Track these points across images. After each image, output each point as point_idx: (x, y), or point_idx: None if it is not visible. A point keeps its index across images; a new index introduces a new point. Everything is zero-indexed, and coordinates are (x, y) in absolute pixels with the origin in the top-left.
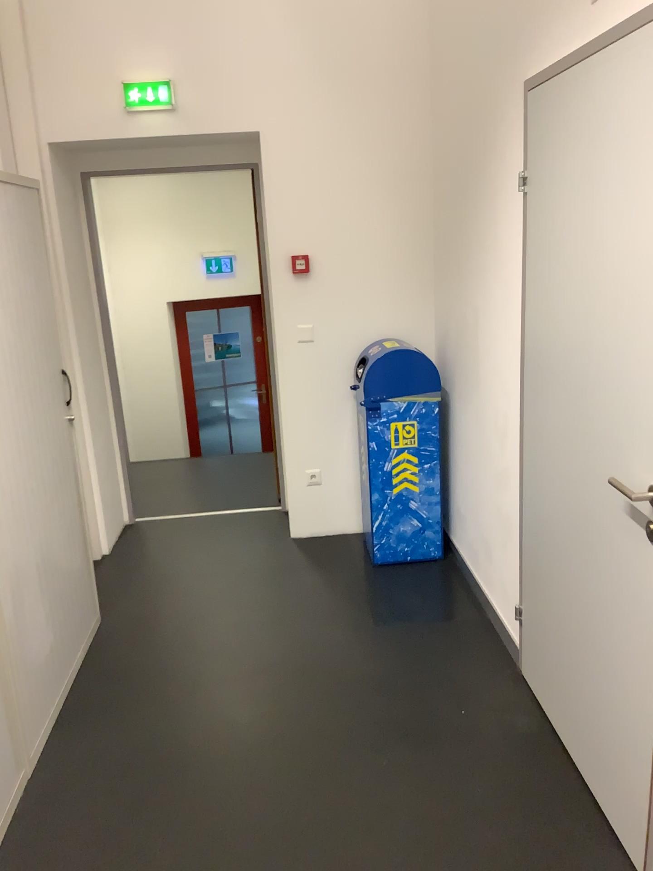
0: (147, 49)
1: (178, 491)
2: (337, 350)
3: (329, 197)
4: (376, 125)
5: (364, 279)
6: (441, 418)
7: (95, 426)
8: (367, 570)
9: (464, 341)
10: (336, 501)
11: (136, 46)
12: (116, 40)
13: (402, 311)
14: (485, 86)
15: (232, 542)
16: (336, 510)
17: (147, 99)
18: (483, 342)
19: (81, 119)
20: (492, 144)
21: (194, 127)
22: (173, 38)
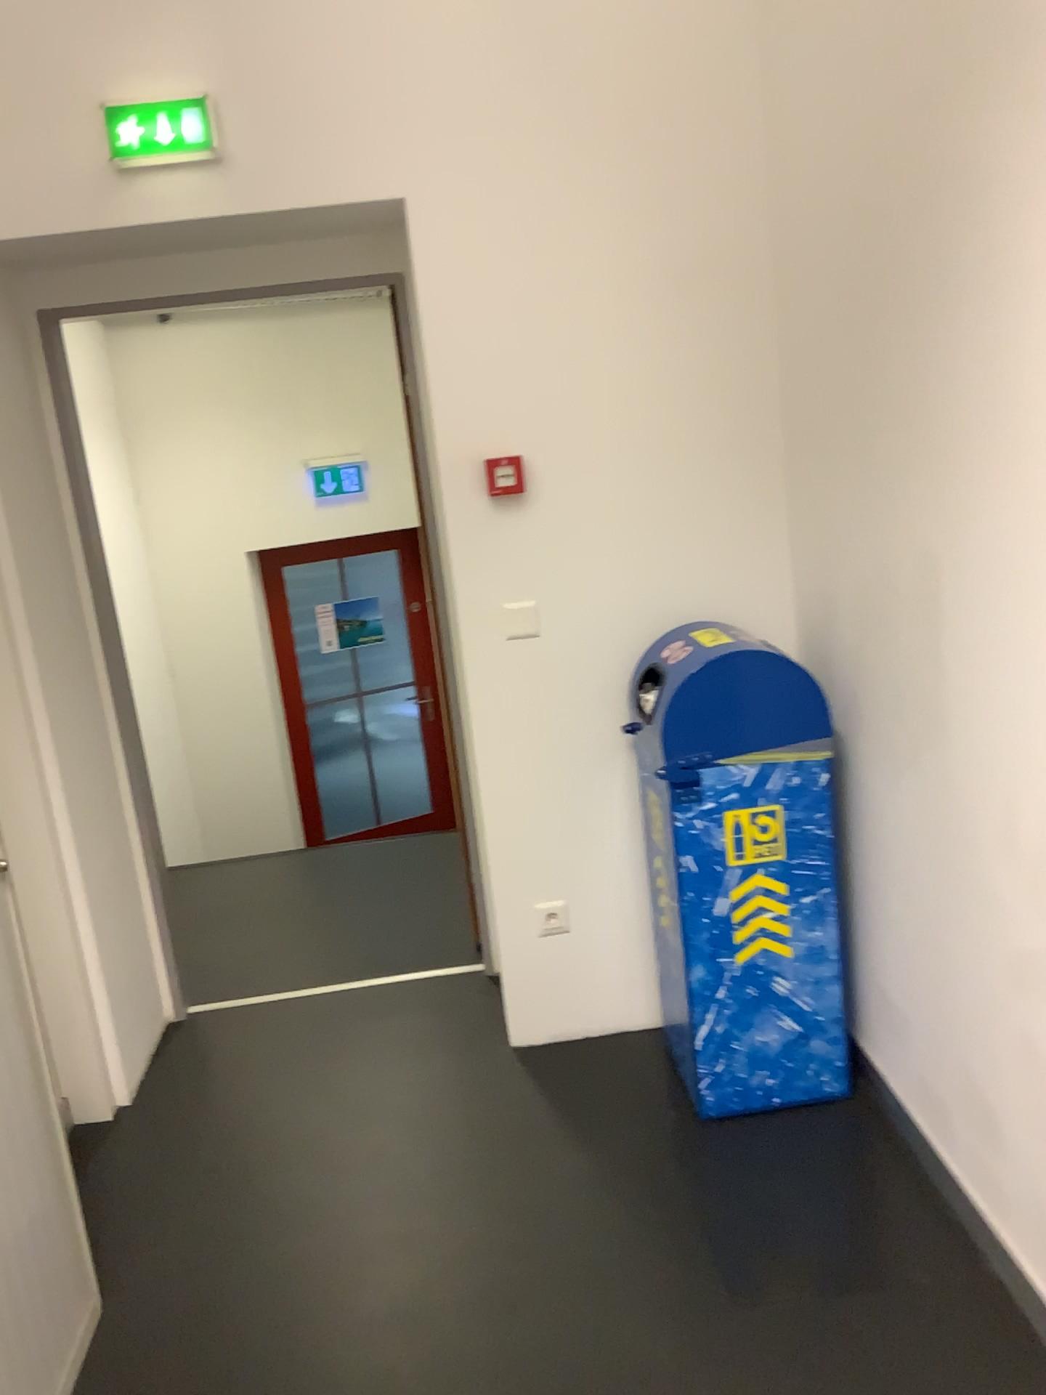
0: (152, 28)
1: (277, 934)
2: (593, 653)
3: (560, 330)
4: (655, 172)
5: (643, 500)
6: (833, 795)
7: (88, 841)
8: (689, 1135)
9: (892, 632)
10: (603, 968)
11: (128, 24)
12: (83, 13)
13: (726, 562)
14: (958, 25)
15: (388, 1064)
16: (604, 986)
17: (156, 138)
18: (964, 641)
19: (17, 191)
20: (988, 161)
21: (262, 194)
22: (207, 3)
